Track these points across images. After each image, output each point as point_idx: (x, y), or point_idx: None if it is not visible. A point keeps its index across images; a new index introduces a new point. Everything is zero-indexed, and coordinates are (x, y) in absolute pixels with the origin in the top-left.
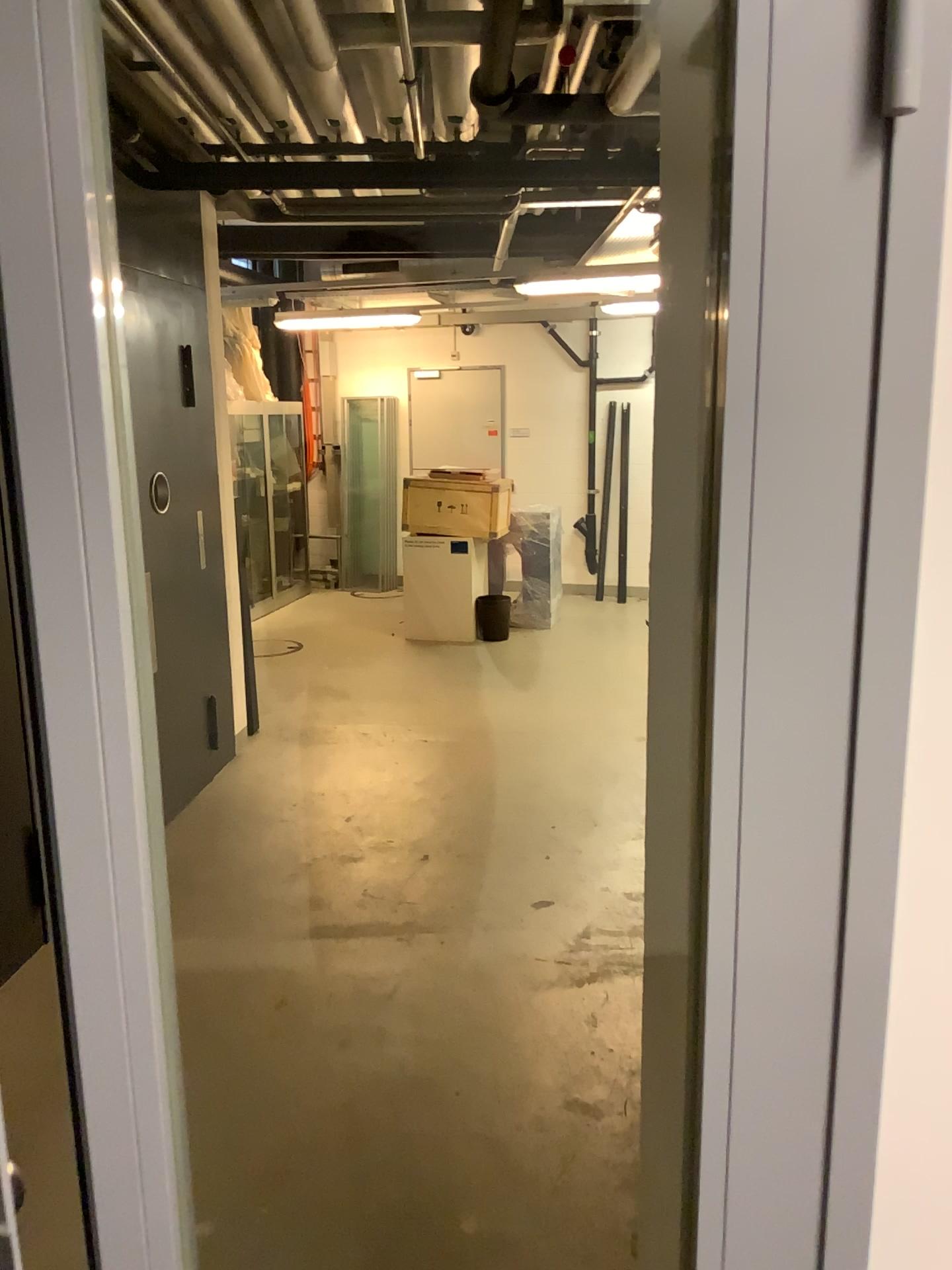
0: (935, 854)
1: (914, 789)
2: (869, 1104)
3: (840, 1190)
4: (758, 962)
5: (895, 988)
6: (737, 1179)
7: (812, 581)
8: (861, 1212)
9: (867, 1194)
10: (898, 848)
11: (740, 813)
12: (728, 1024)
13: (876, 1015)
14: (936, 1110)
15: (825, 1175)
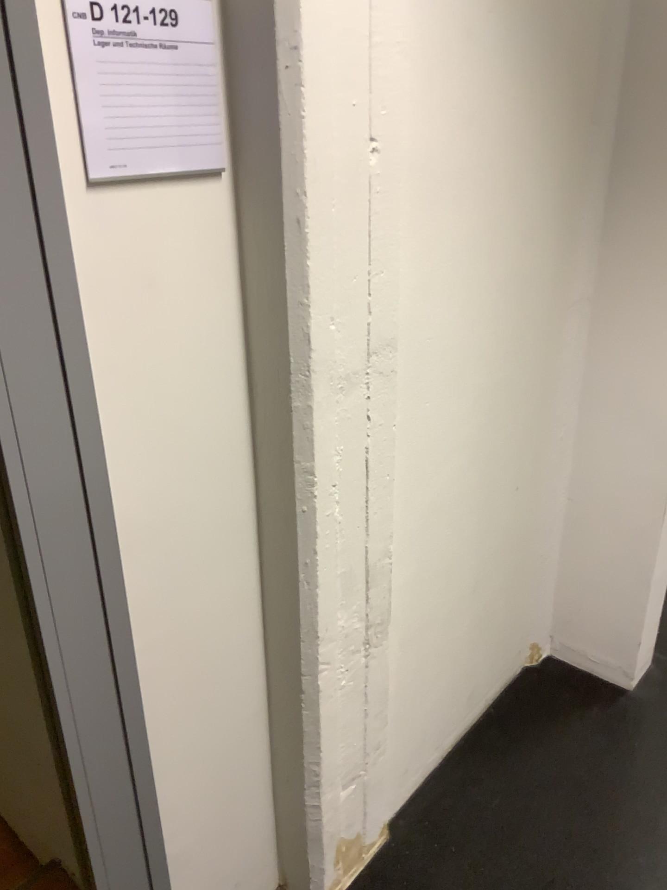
0: (107, 353)
1: (90, 320)
2: (104, 496)
3: (101, 544)
4: (31, 439)
5: (103, 432)
6: (48, 560)
7: (10, 208)
8: (113, 551)
9: (113, 541)
10: (89, 356)
11: (1, 354)
12: (23, 478)
13: (97, 449)
14: (135, 488)
15: (91, 540)
